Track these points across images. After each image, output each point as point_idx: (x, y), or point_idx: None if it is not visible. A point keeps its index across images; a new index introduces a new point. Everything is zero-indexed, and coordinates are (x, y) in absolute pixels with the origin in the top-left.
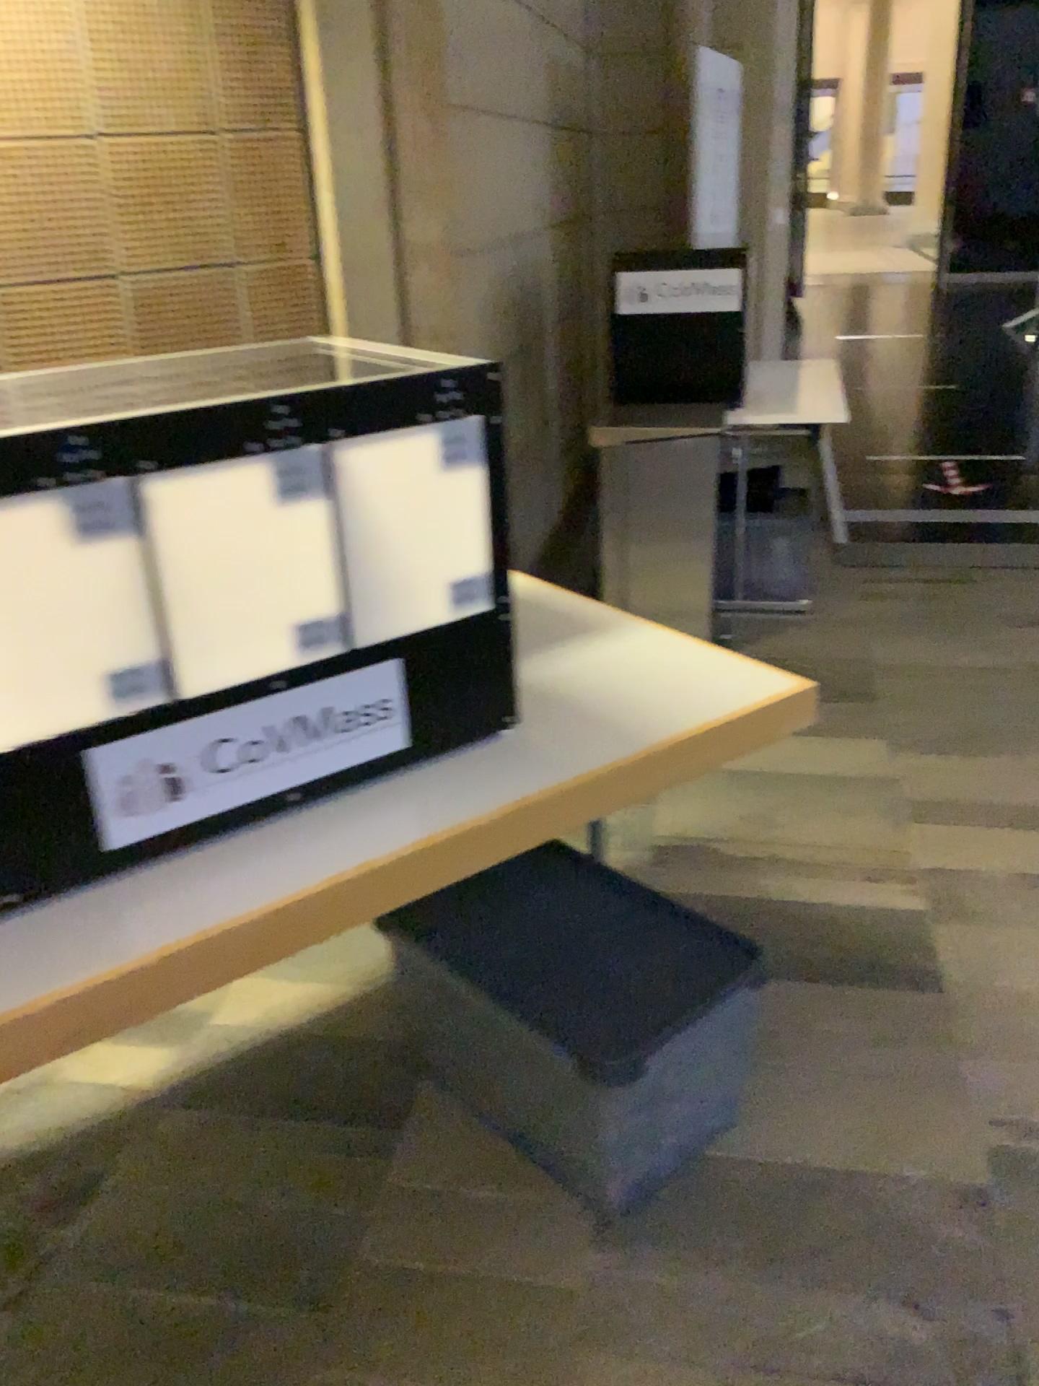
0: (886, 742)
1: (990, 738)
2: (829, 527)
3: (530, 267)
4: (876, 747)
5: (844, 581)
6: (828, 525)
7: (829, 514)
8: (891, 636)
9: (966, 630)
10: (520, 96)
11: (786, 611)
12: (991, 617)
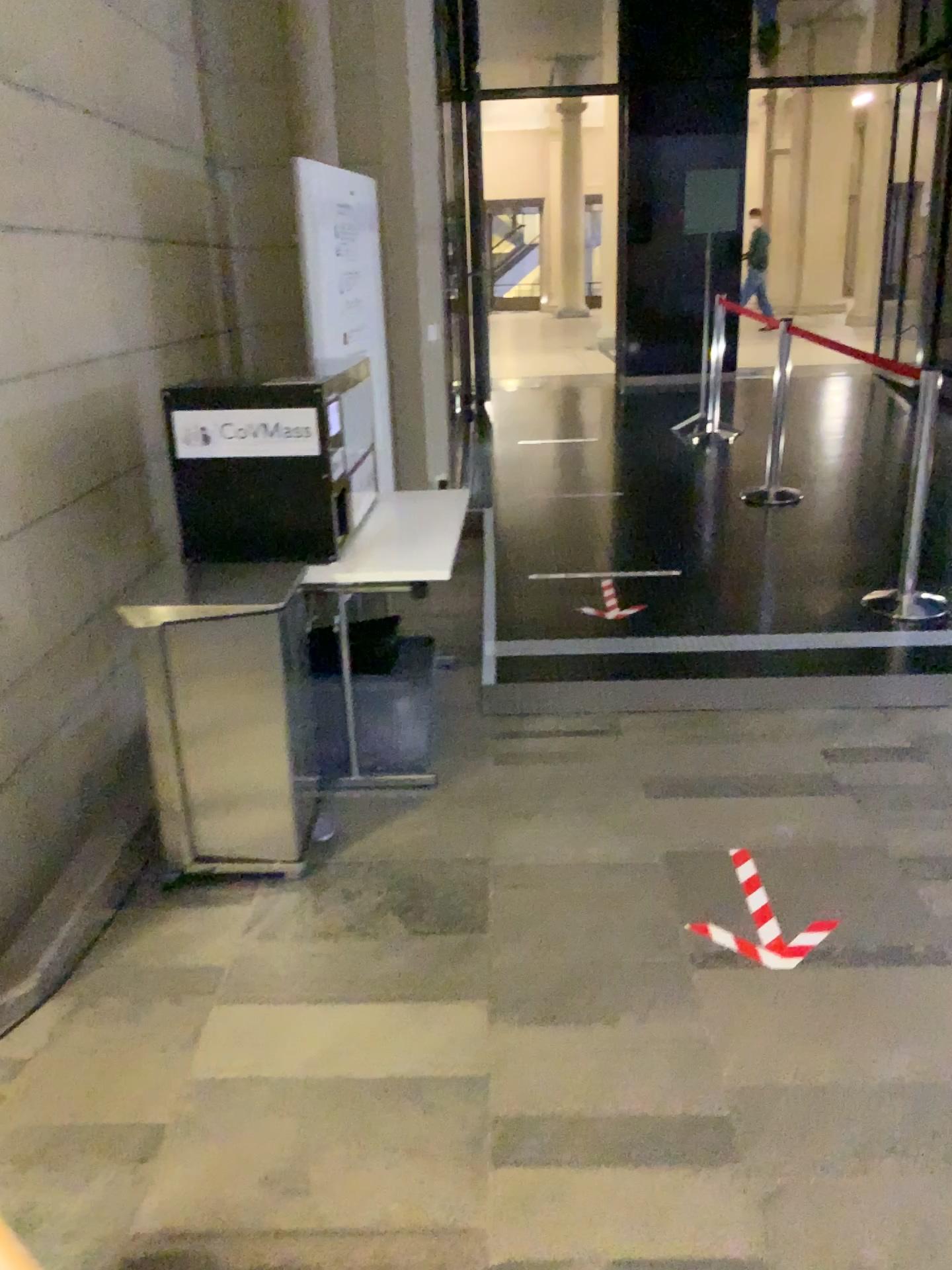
0: (487, 1004)
1: (611, 987)
2: (478, 665)
3: (108, 397)
4: (473, 1014)
5: (484, 736)
6: (476, 663)
7: (477, 651)
8: (521, 819)
9: (604, 806)
10: (81, 208)
11: (410, 787)
12: (632, 786)
